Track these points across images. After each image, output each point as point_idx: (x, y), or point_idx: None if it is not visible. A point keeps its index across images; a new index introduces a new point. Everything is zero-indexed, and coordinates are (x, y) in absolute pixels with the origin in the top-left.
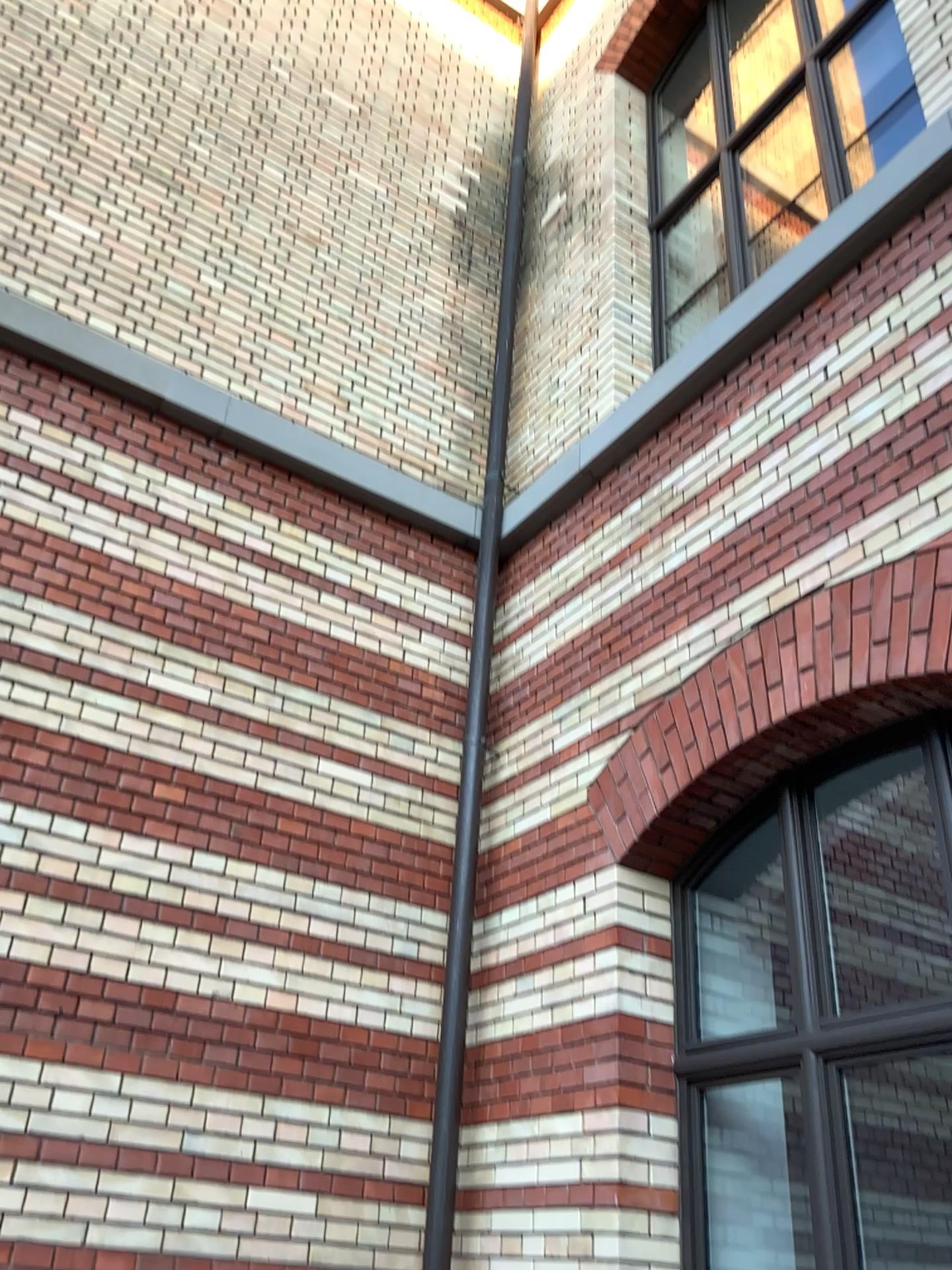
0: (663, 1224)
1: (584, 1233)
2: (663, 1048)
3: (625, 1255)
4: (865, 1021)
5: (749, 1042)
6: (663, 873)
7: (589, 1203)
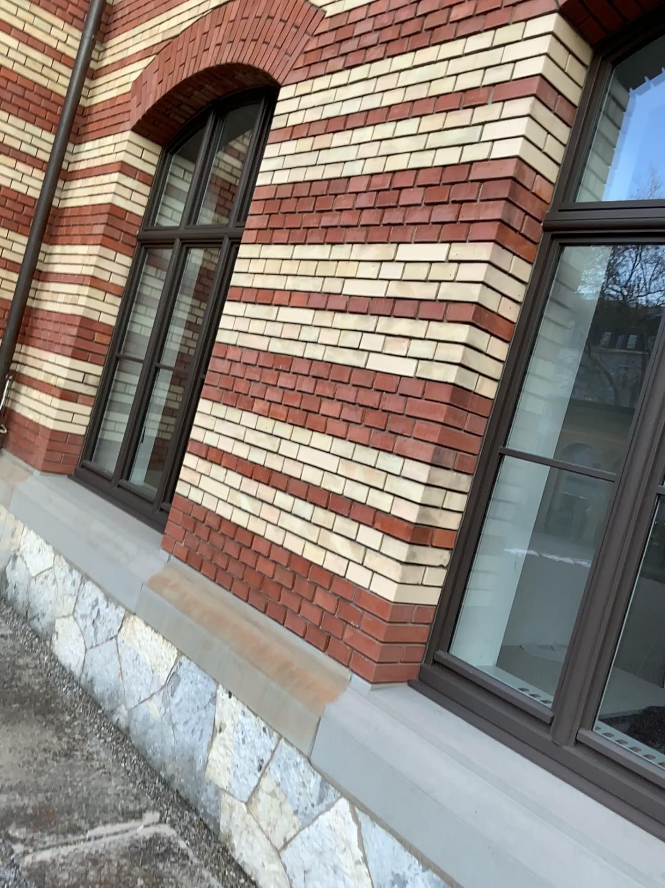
0: (110, 297)
1: (80, 295)
2: (129, 224)
3: (92, 306)
4: (195, 228)
5: (161, 229)
6: (156, 140)
7: (83, 283)
